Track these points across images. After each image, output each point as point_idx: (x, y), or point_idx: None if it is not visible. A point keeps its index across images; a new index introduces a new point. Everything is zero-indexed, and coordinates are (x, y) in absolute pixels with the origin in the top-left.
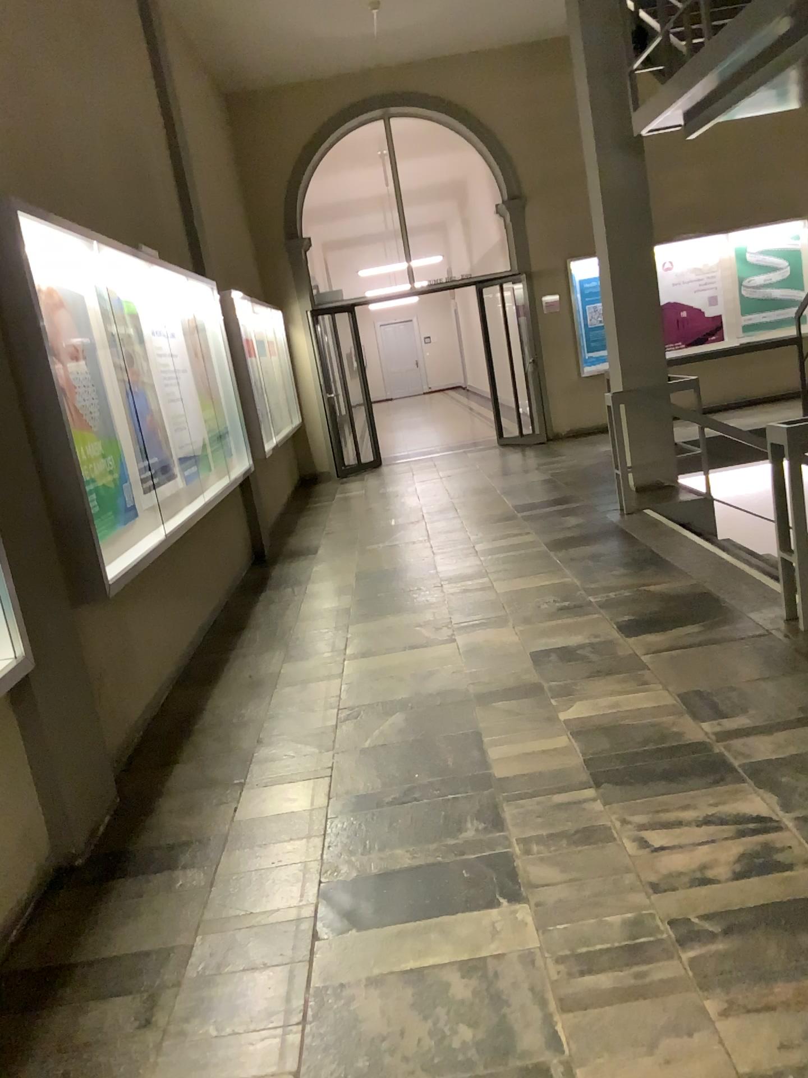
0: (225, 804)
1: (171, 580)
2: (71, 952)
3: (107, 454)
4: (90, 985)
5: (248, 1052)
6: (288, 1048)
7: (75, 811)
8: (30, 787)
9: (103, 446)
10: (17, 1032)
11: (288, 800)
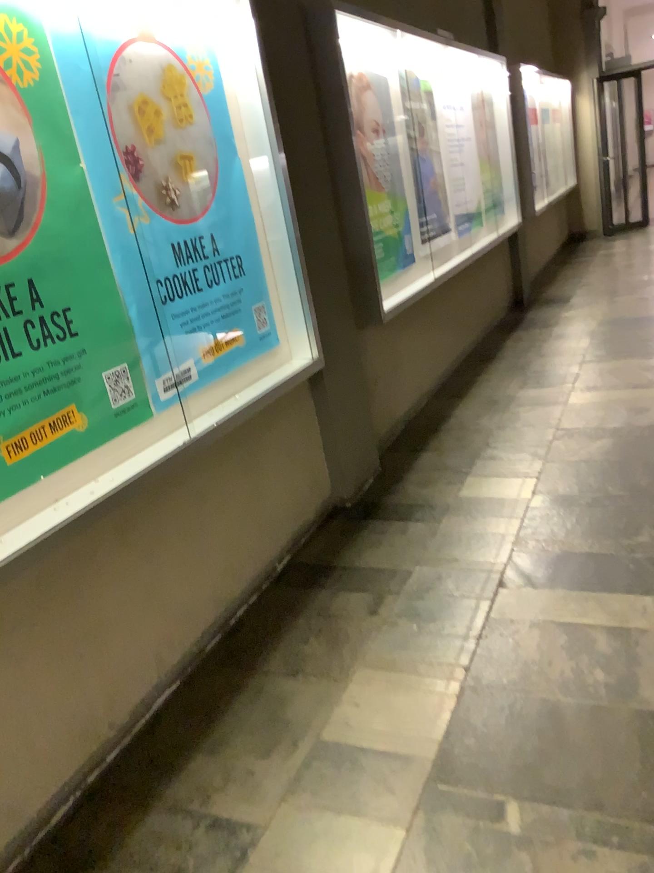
0: (454, 483)
1: (439, 313)
2: (335, 559)
3: (394, 210)
4: (343, 581)
5: (436, 645)
6: (464, 650)
7: (348, 470)
8: (318, 447)
9: (391, 203)
10: (296, 598)
11: (501, 488)
